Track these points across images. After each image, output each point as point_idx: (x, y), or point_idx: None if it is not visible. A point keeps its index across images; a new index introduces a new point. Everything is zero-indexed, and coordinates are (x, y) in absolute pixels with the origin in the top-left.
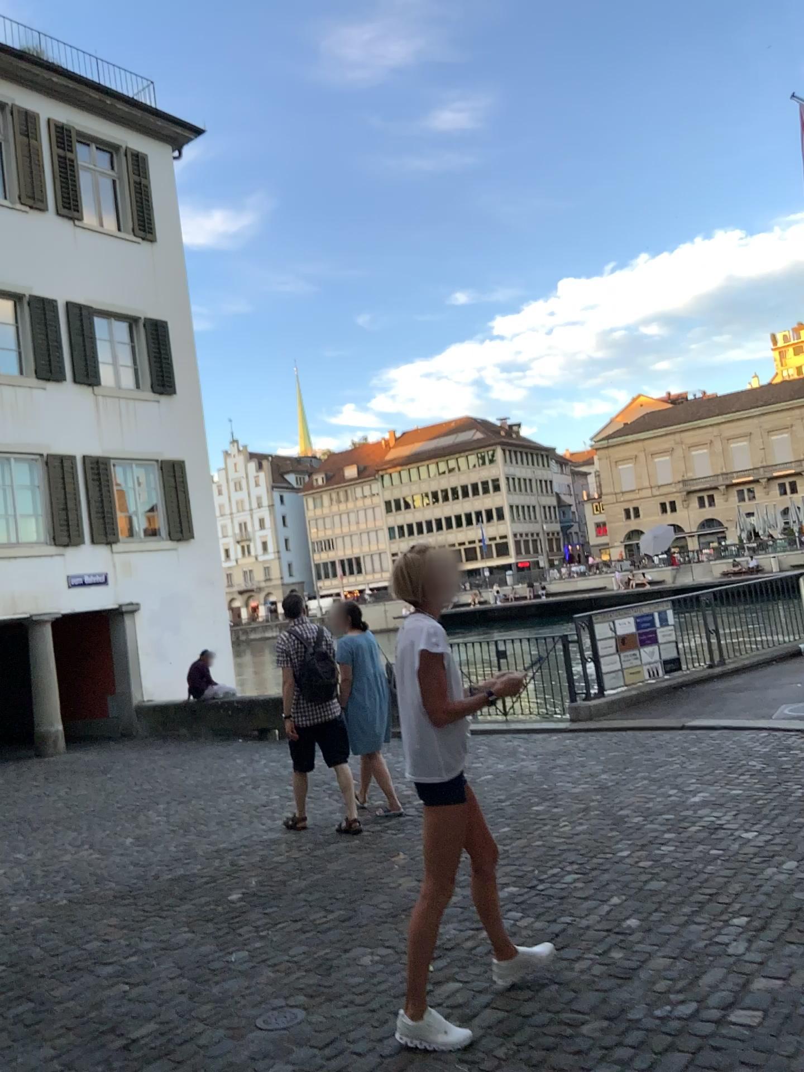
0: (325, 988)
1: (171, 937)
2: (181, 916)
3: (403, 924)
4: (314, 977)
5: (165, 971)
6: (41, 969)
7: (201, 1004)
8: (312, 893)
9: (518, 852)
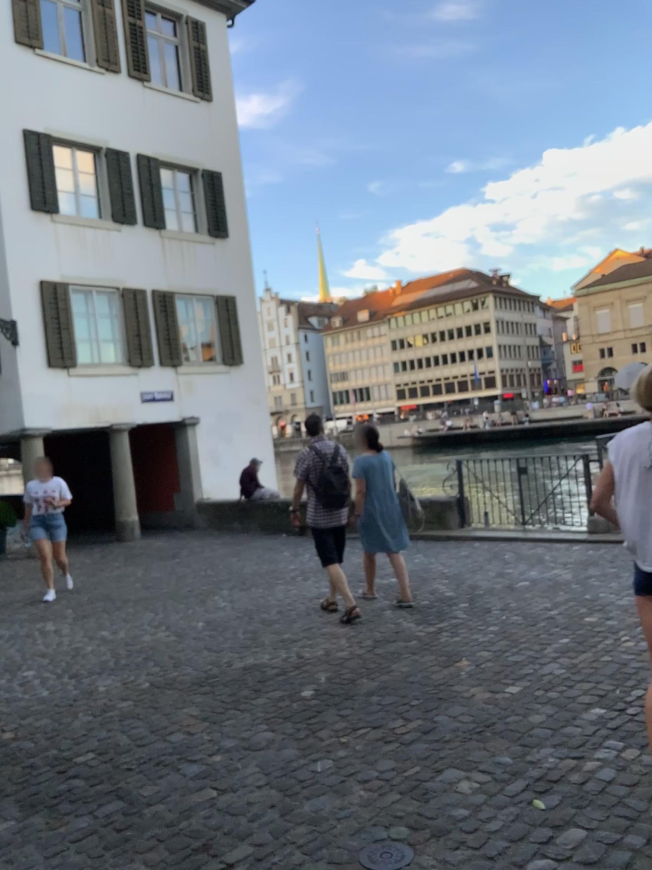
0: (429, 820)
1: (253, 736)
2: (260, 713)
3: (493, 746)
4: (413, 805)
5: (252, 779)
6: (131, 763)
7: (296, 825)
8: (388, 699)
9: (590, 668)
